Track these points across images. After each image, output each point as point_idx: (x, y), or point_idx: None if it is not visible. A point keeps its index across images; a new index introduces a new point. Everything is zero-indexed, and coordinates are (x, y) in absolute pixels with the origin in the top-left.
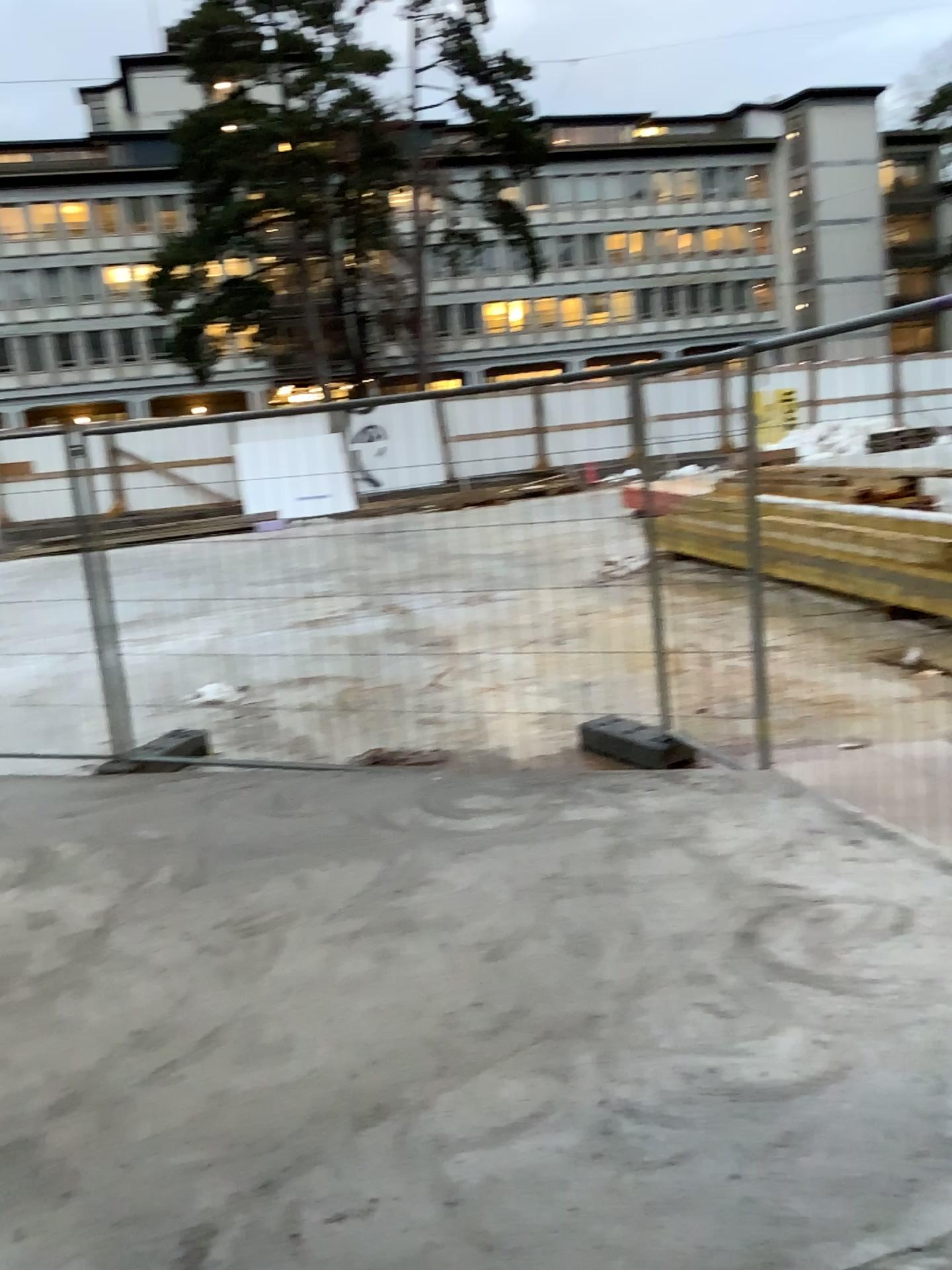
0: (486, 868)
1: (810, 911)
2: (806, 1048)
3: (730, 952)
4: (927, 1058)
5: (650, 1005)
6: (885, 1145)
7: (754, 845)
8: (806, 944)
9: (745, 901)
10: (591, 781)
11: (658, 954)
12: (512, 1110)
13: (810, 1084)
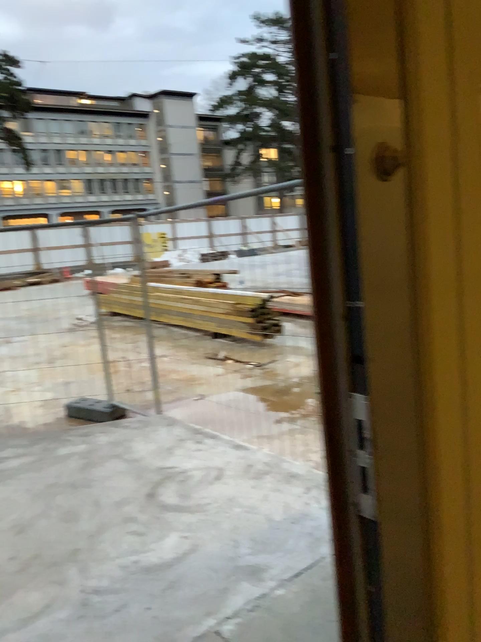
0: (16, 485)
1: (181, 477)
2: (180, 540)
3: (145, 503)
4: (232, 532)
5: (106, 537)
6: (215, 575)
7: (155, 450)
8: (179, 493)
9: (151, 478)
10: (73, 431)
11: (110, 511)
12: (35, 606)
13: (182, 556)
